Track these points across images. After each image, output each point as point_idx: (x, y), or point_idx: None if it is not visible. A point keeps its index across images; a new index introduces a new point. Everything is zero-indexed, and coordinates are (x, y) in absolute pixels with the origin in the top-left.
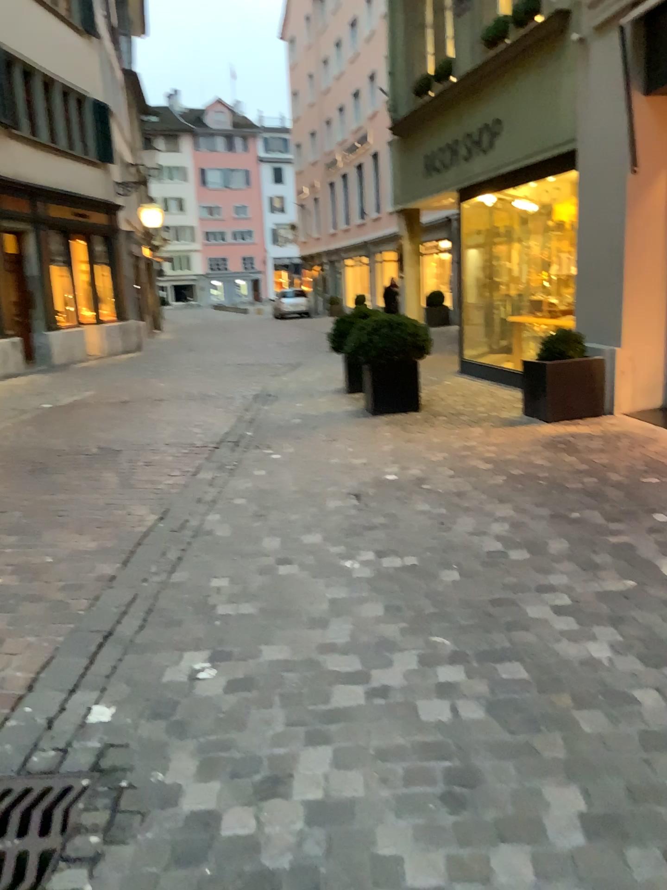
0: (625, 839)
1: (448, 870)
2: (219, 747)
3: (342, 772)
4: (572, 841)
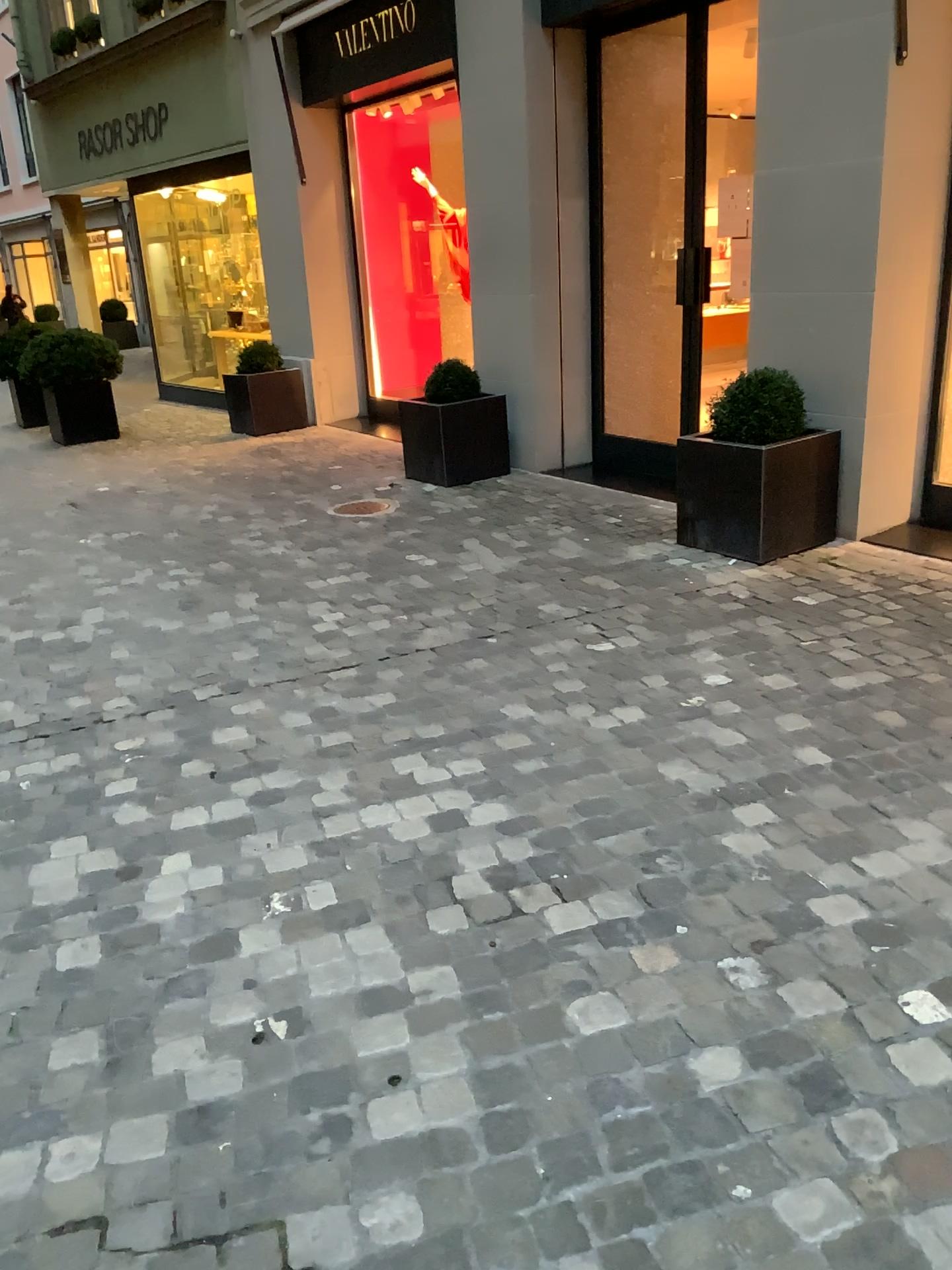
0: (274, 599)
1: (182, 621)
2: (23, 619)
3: (112, 610)
4: (247, 603)
